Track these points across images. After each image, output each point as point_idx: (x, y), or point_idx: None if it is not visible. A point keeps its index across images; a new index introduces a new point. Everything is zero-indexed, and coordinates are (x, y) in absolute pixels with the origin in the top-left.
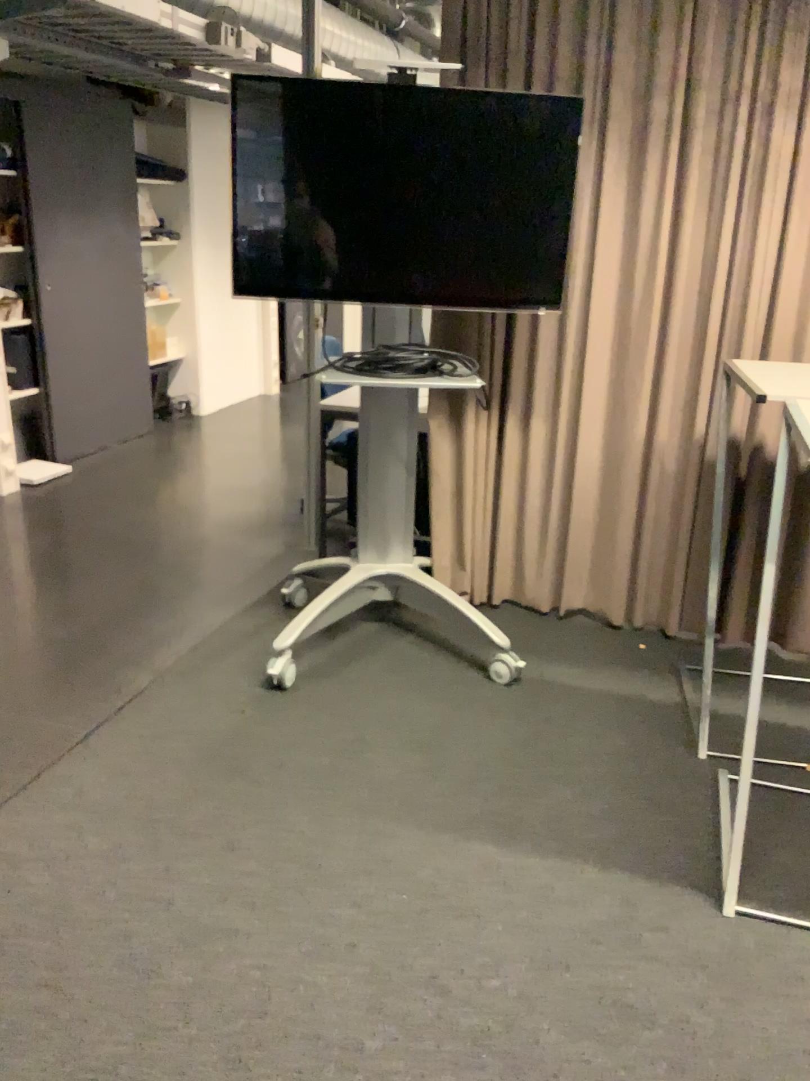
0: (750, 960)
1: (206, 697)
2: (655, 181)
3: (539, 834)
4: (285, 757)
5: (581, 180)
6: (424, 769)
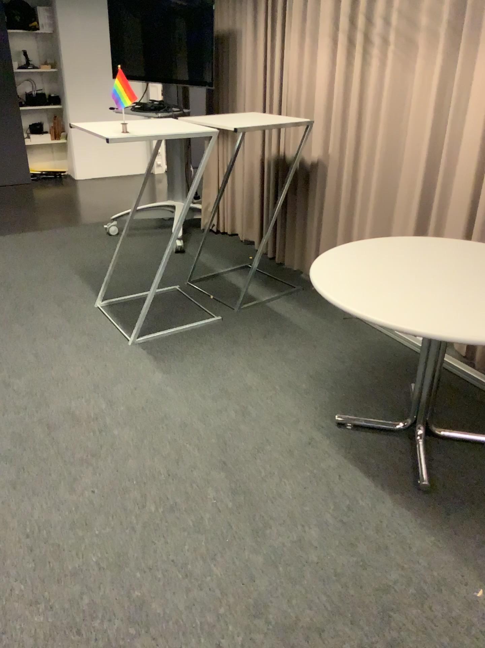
0: (75, 314)
1: (84, 229)
2: (263, 24)
3: (90, 278)
4: (72, 246)
5: (244, 25)
6: (97, 259)
